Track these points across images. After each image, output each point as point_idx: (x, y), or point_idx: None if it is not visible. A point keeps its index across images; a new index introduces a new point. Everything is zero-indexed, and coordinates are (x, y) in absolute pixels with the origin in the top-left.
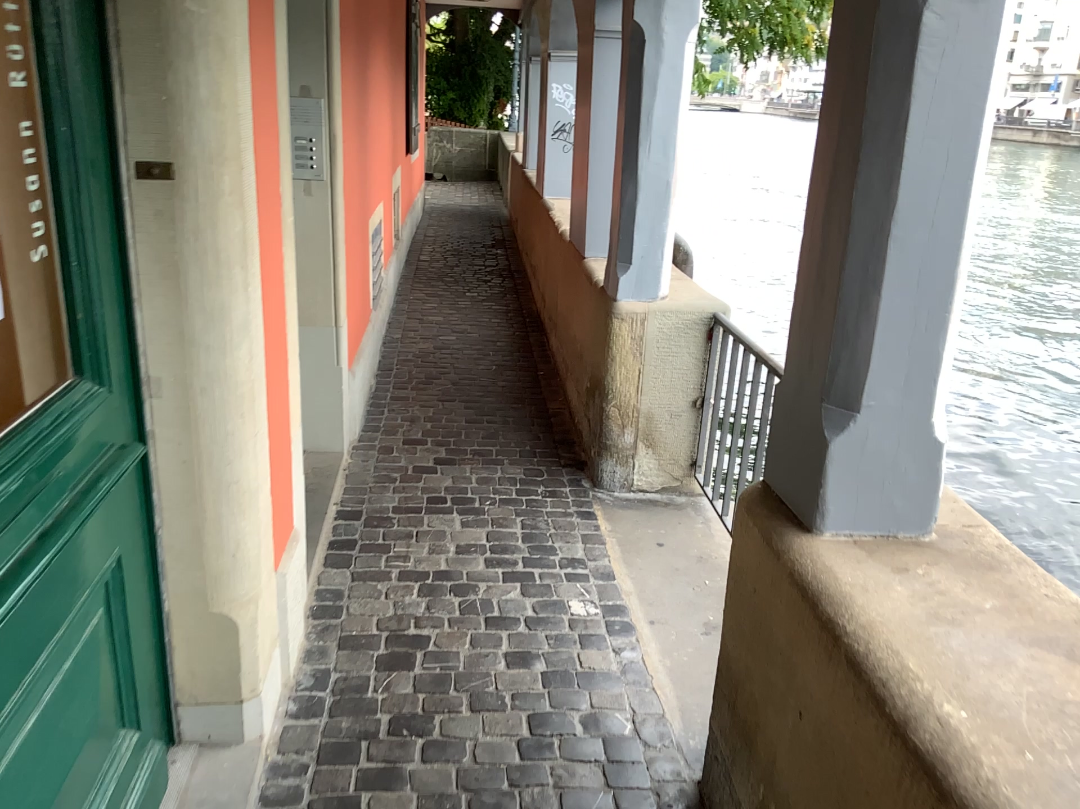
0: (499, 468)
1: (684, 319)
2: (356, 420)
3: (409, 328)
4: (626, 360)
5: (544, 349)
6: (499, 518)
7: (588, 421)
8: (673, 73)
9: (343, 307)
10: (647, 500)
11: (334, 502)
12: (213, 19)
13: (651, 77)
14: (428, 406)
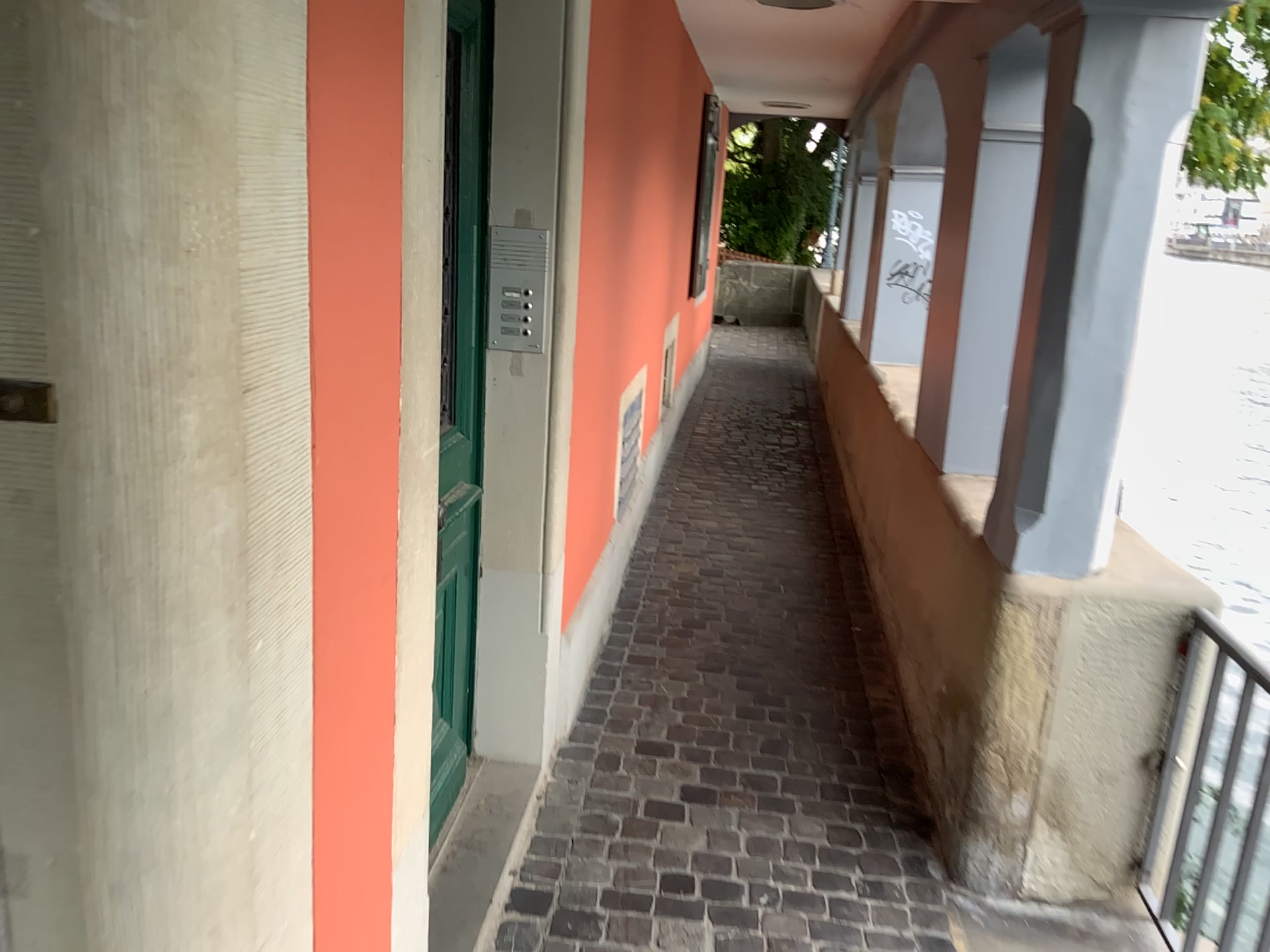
0: (786, 817)
1: (1130, 612)
2: (571, 703)
3: (670, 538)
4: (1020, 674)
5: (863, 590)
6: (782, 938)
7: (942, 754)
8: (1145, 195)
9: (558, 542)
10: (1044, 917)
11: (512, 870)
12: (168, 42)
13: (1101, 201)
14: (682, 679)
